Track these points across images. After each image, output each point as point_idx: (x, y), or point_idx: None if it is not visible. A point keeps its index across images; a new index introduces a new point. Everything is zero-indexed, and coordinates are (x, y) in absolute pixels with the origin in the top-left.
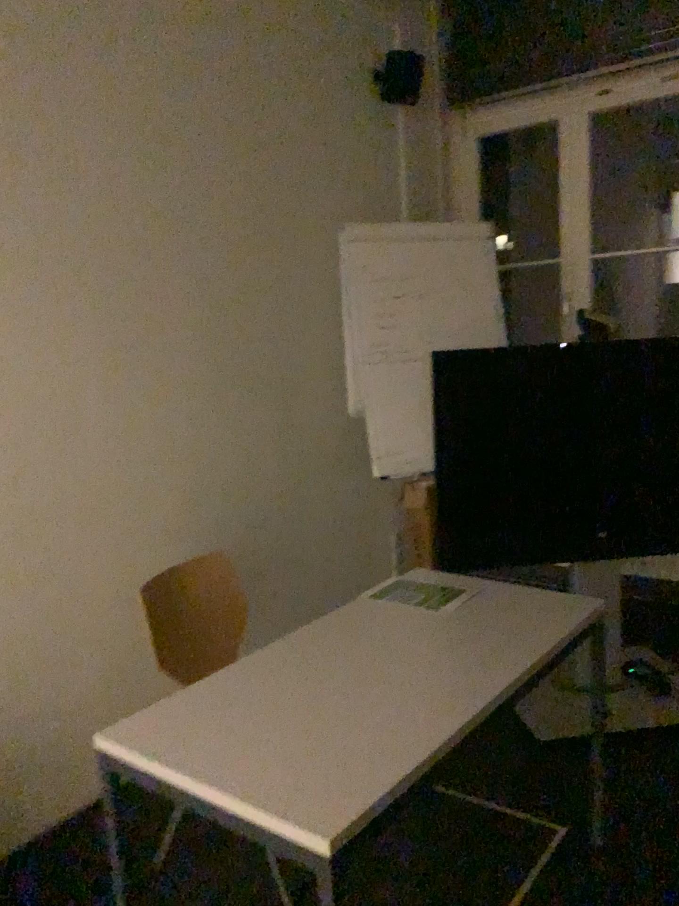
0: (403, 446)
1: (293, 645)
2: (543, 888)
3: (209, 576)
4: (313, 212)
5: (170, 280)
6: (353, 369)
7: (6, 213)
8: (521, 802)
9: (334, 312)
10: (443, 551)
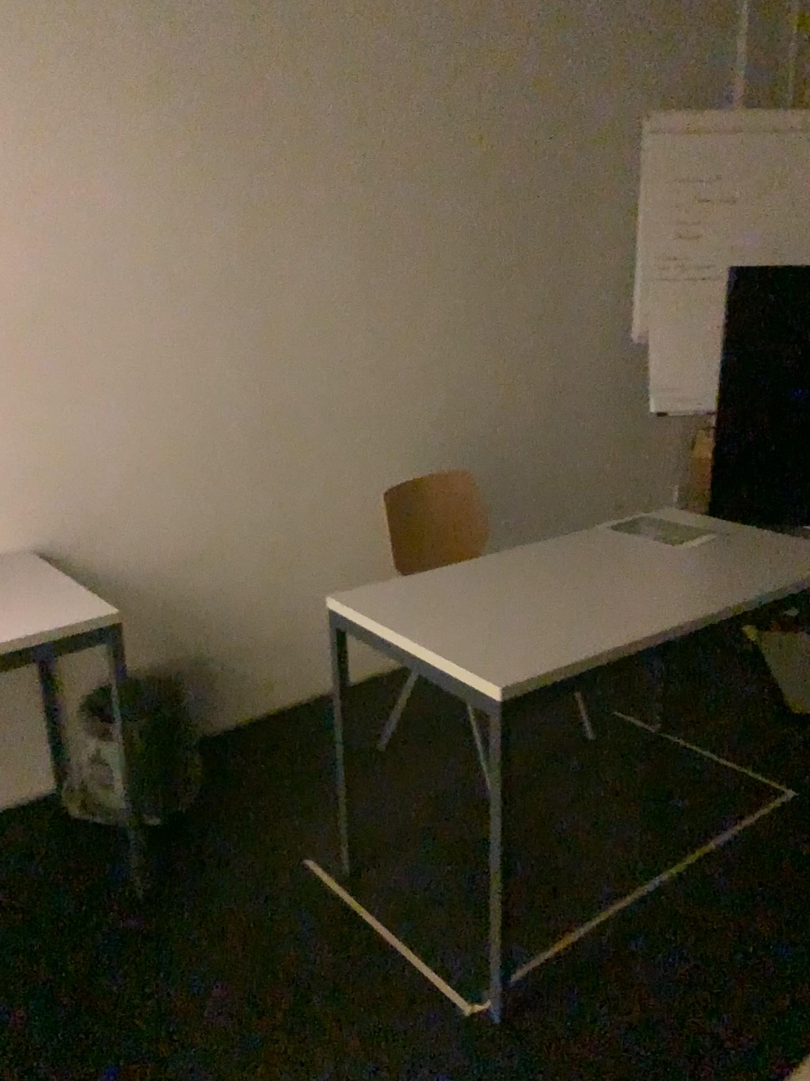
0: (688, 382)
1: (521, 556)
2: (752, 829)
3: (455, 492)
4: (616, 104)
5: (444, 184)
6: (643, 292)
7: (286, 115)
8: (753, 759)
9: (632, 225)
10: (714, 500)
